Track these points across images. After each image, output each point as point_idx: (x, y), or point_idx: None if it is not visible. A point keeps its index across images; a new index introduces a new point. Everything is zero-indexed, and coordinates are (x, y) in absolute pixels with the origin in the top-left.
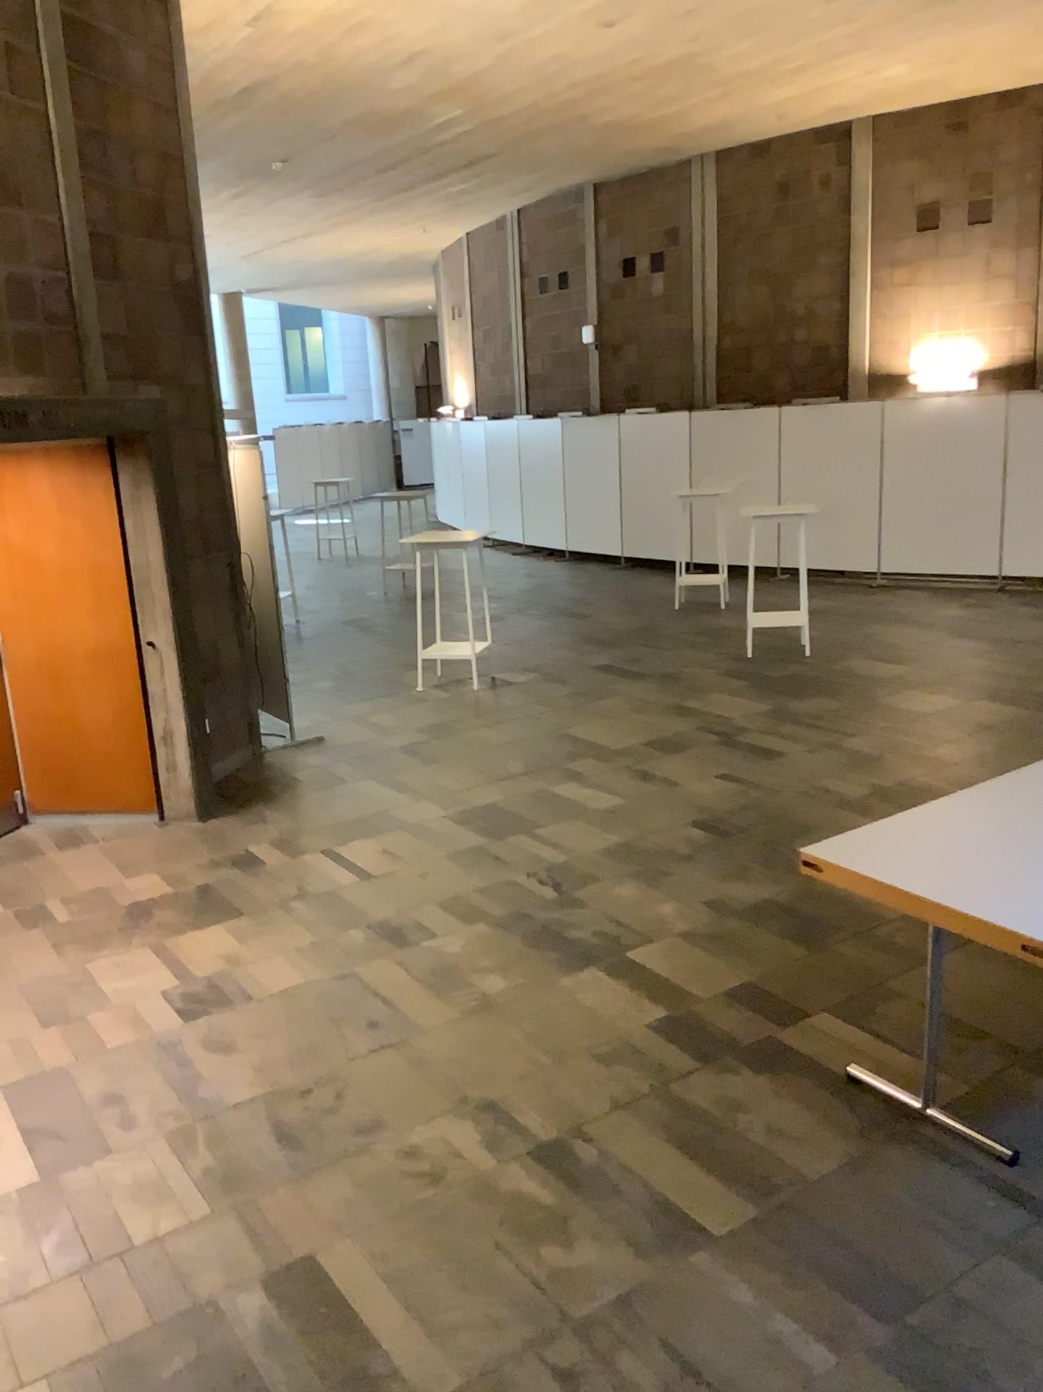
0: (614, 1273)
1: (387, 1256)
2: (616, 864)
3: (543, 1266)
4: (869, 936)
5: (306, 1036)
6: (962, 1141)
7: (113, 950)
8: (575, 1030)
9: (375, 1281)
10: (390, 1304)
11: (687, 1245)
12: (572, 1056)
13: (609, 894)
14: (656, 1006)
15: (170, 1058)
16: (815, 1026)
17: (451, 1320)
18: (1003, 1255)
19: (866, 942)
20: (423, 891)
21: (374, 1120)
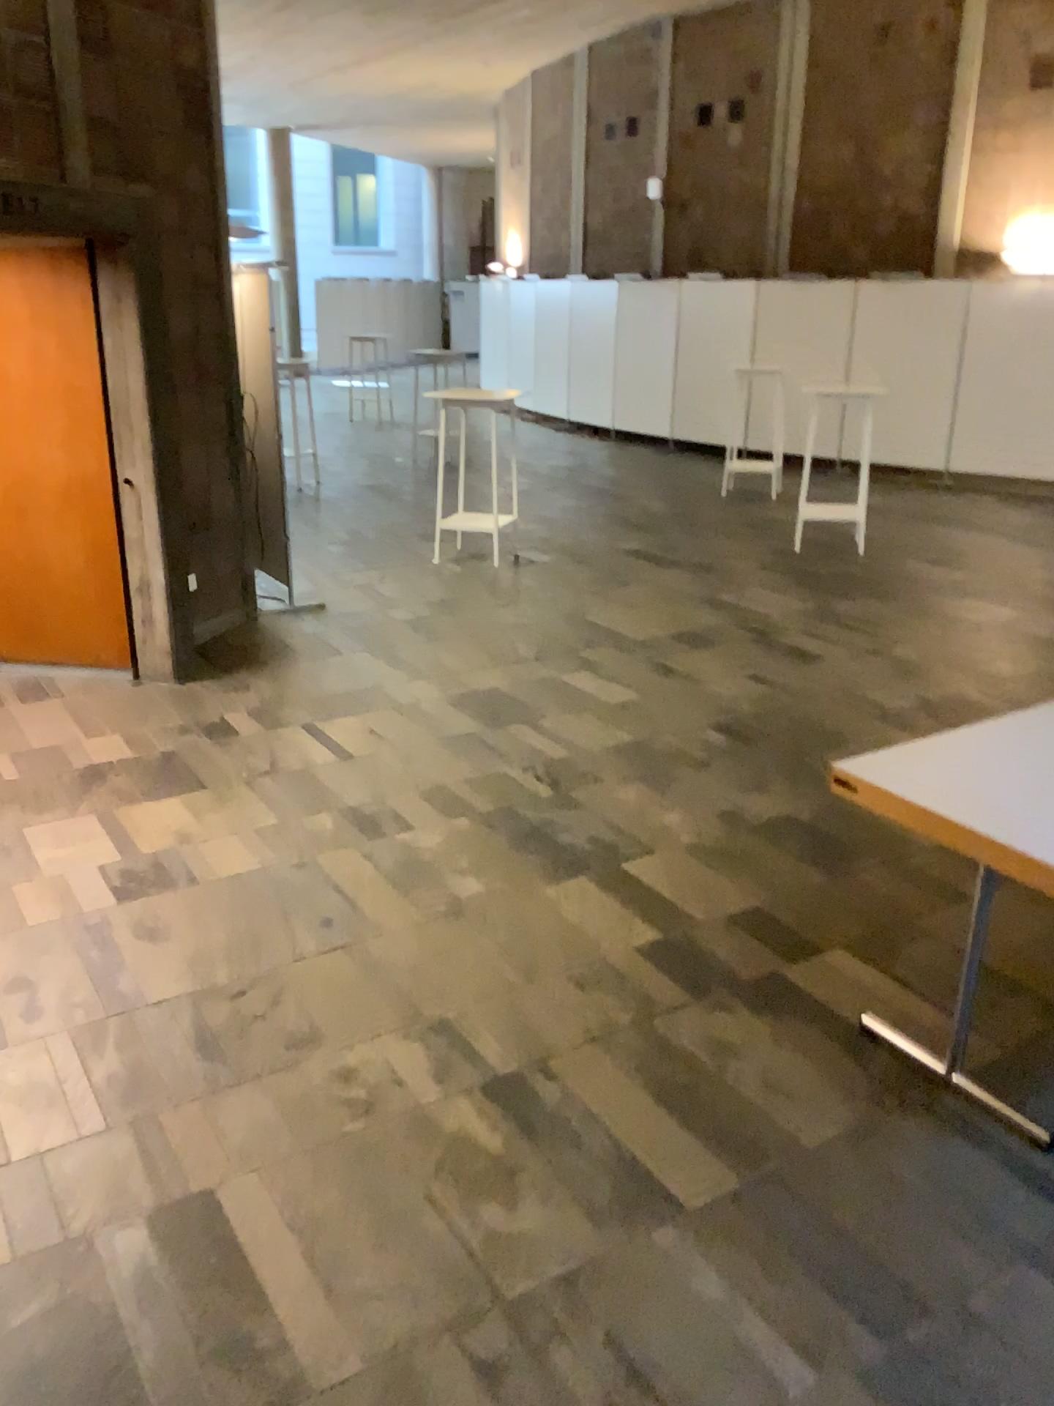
0: (559, 1239)
1: (299, 1195)
2: (621, 763)
3: (478, 1223)
4: (898, 867)
5: (249, 928)
6: (985, 1115)
7: (55, 815)
8: (553, 947)
9: (280, 1224)
10: (294, 1253)
11: (649, 1214)
12: (545, 976)
13: (610, 796)
14: (648, 927)
15: (94, 941)
16: (826, 964)
17: (363, 1279)
18: (1022, 1259)
19: (893, 872)
20: (406, 776)
21: (309, 1033)
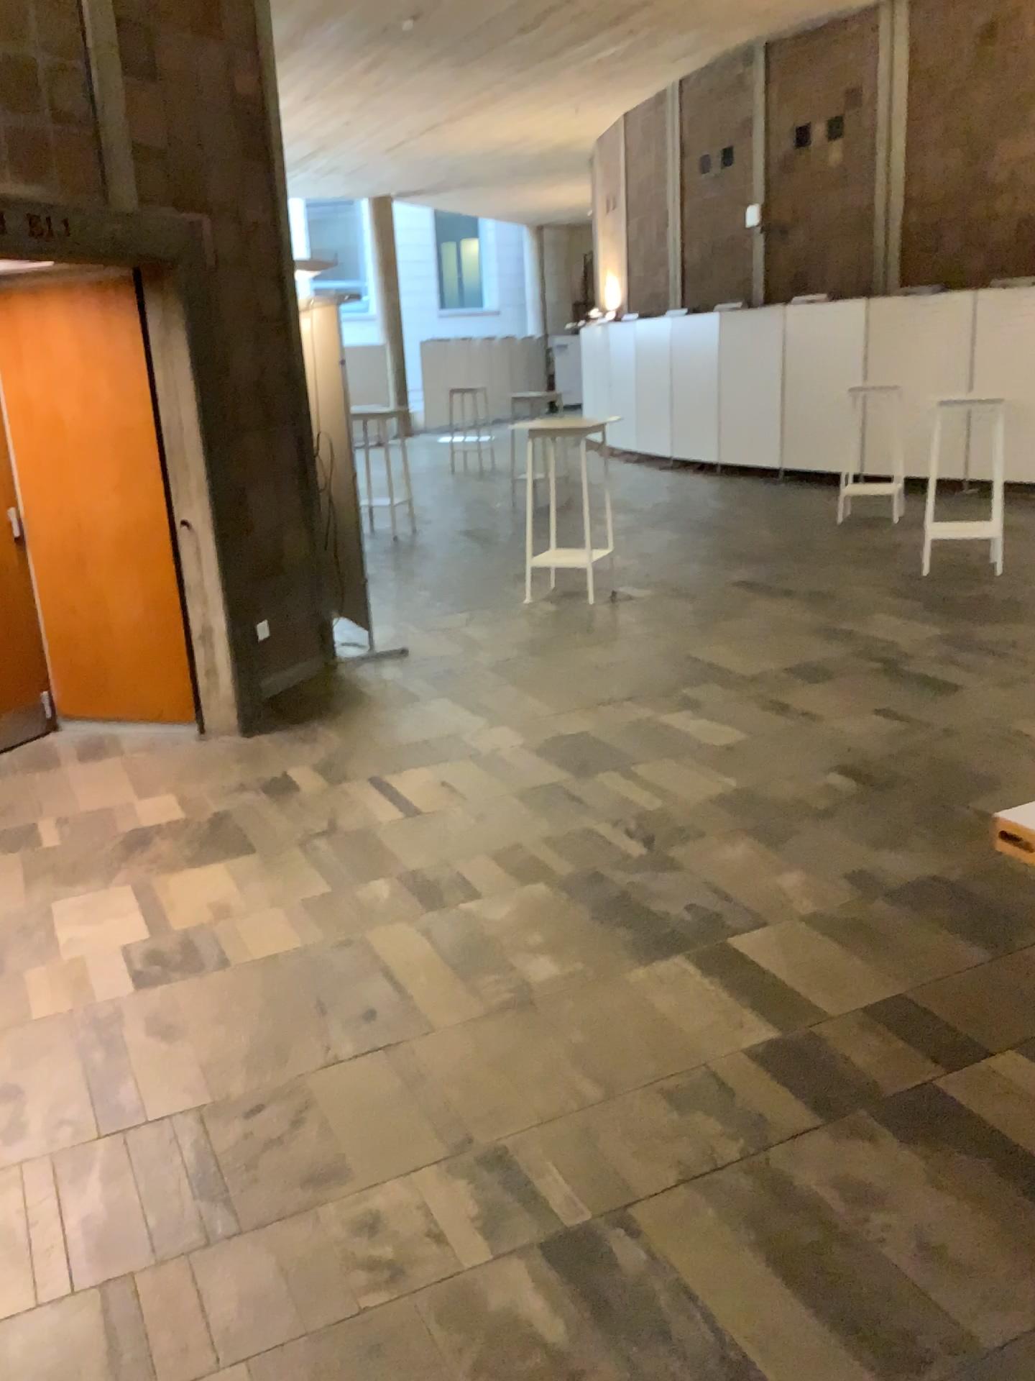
0: None
1: None
2: (727, 815)
3: None
4: None
5: (277, 1023)
6: None
7: (84, 887)
8: (641, 1048)
9: None
10: None
11: None
12: (629, 1087)
13: (714, 855)
14: (761, 1021)
15: (97, 1039)
16: (995, 1073)
17: None
18: None
19: None
20: (477, 835)
21: (330, 1164)
